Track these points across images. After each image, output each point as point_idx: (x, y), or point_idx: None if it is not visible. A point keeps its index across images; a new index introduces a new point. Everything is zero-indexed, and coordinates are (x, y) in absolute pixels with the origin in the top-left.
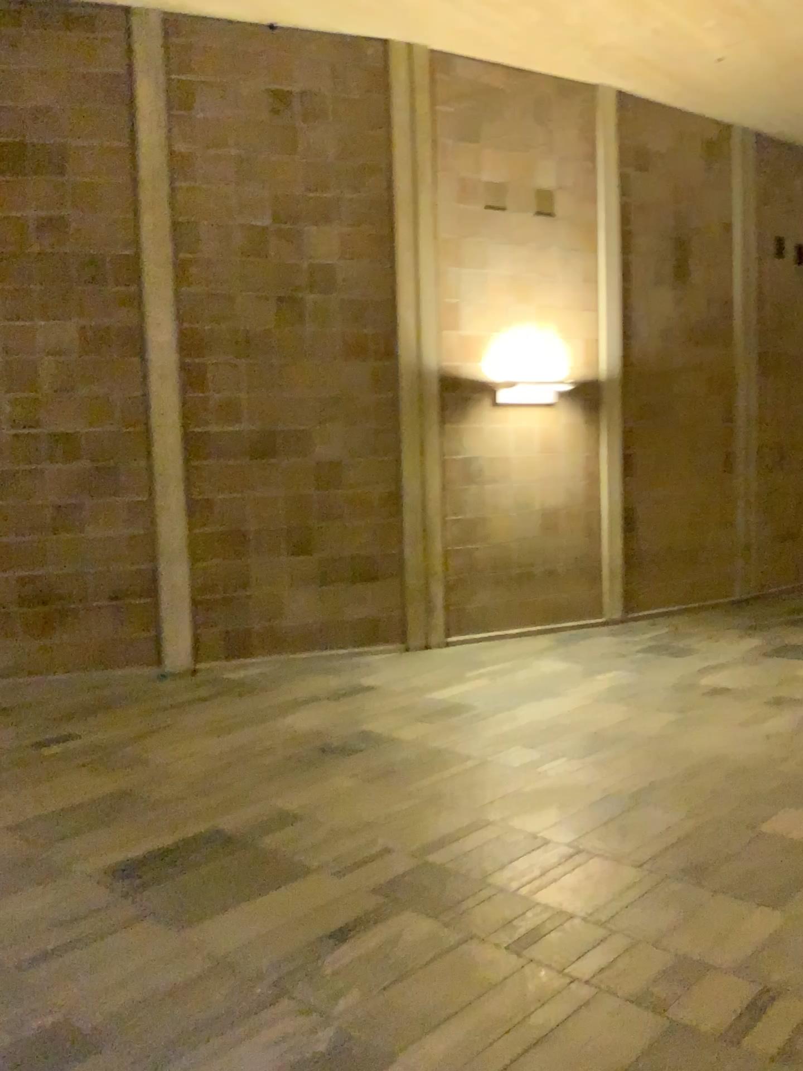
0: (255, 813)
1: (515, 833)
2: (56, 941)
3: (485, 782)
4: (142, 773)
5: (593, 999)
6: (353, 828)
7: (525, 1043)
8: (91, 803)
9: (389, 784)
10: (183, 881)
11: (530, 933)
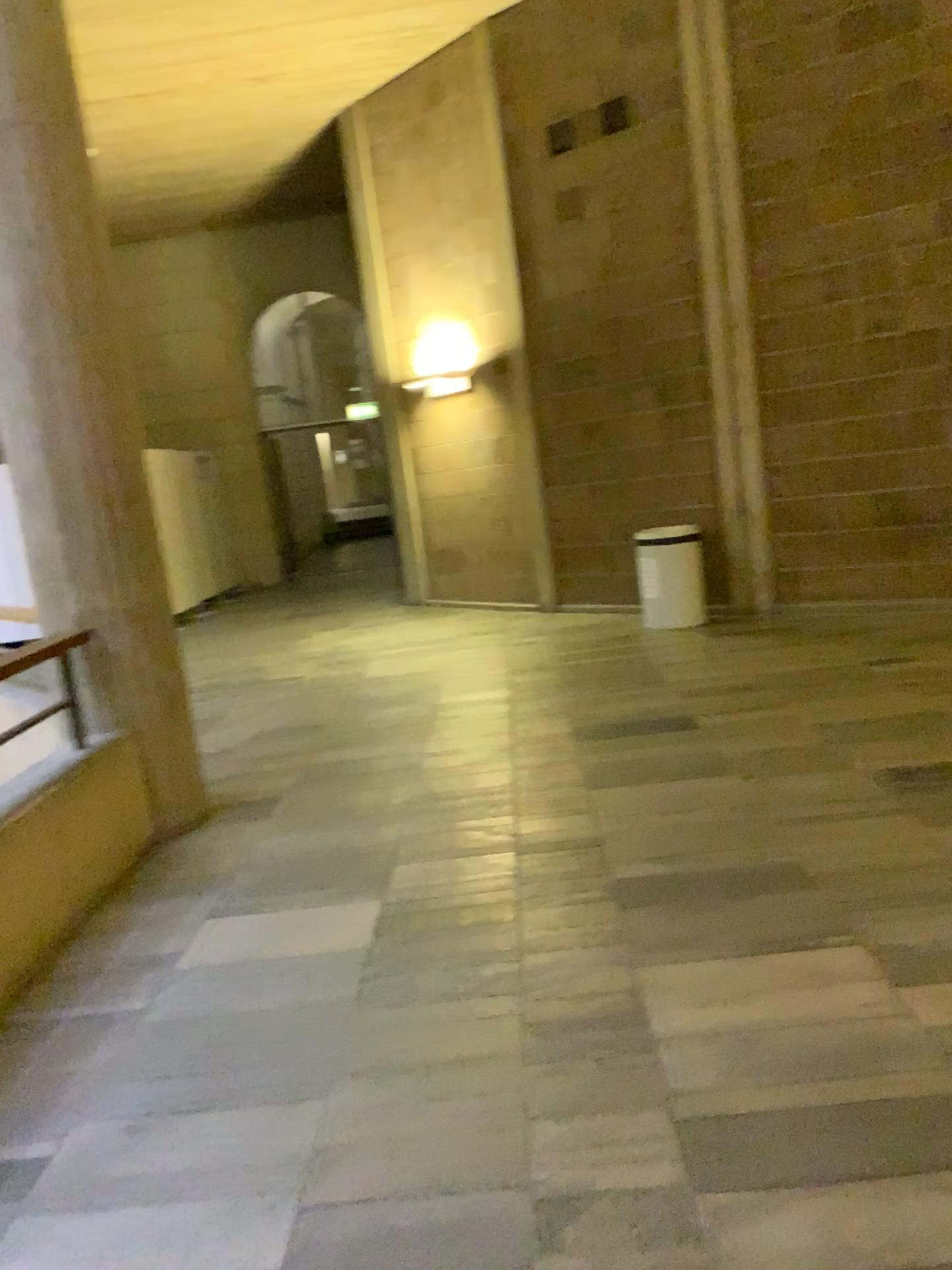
0: None
1: None
2: (817, 809)
3: None
4: None
5: None
6: None
7: None
8: (893, 714)
9: None
10: None
11: None
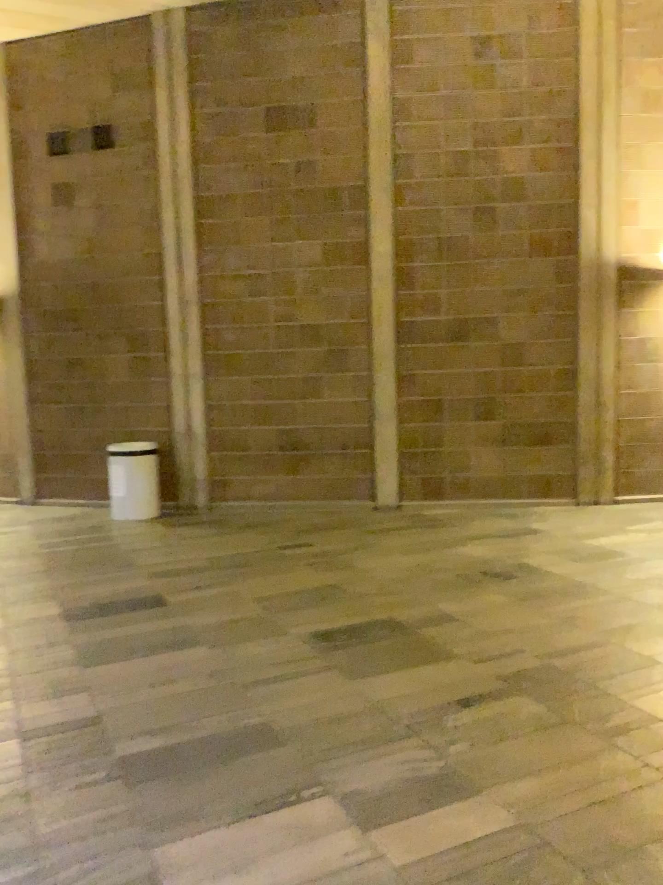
0: (422, 612)
1: (631, 653)
2: (271, 675)
3: (616, 612)
4: (347, 575)
5: (661, 784)
6: (495, 632)
7: (593, 803)
8: (309, 591)
9: (533, 604)
10: (361, 651)
11: (621, 727)
